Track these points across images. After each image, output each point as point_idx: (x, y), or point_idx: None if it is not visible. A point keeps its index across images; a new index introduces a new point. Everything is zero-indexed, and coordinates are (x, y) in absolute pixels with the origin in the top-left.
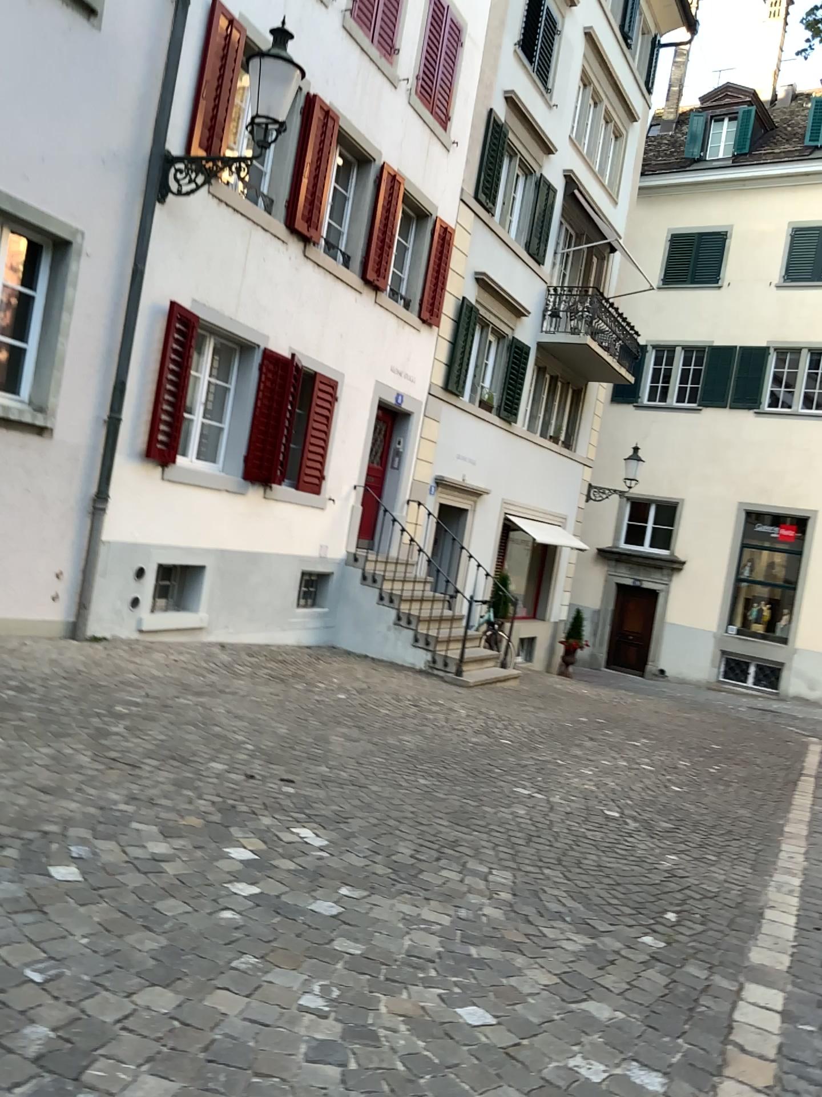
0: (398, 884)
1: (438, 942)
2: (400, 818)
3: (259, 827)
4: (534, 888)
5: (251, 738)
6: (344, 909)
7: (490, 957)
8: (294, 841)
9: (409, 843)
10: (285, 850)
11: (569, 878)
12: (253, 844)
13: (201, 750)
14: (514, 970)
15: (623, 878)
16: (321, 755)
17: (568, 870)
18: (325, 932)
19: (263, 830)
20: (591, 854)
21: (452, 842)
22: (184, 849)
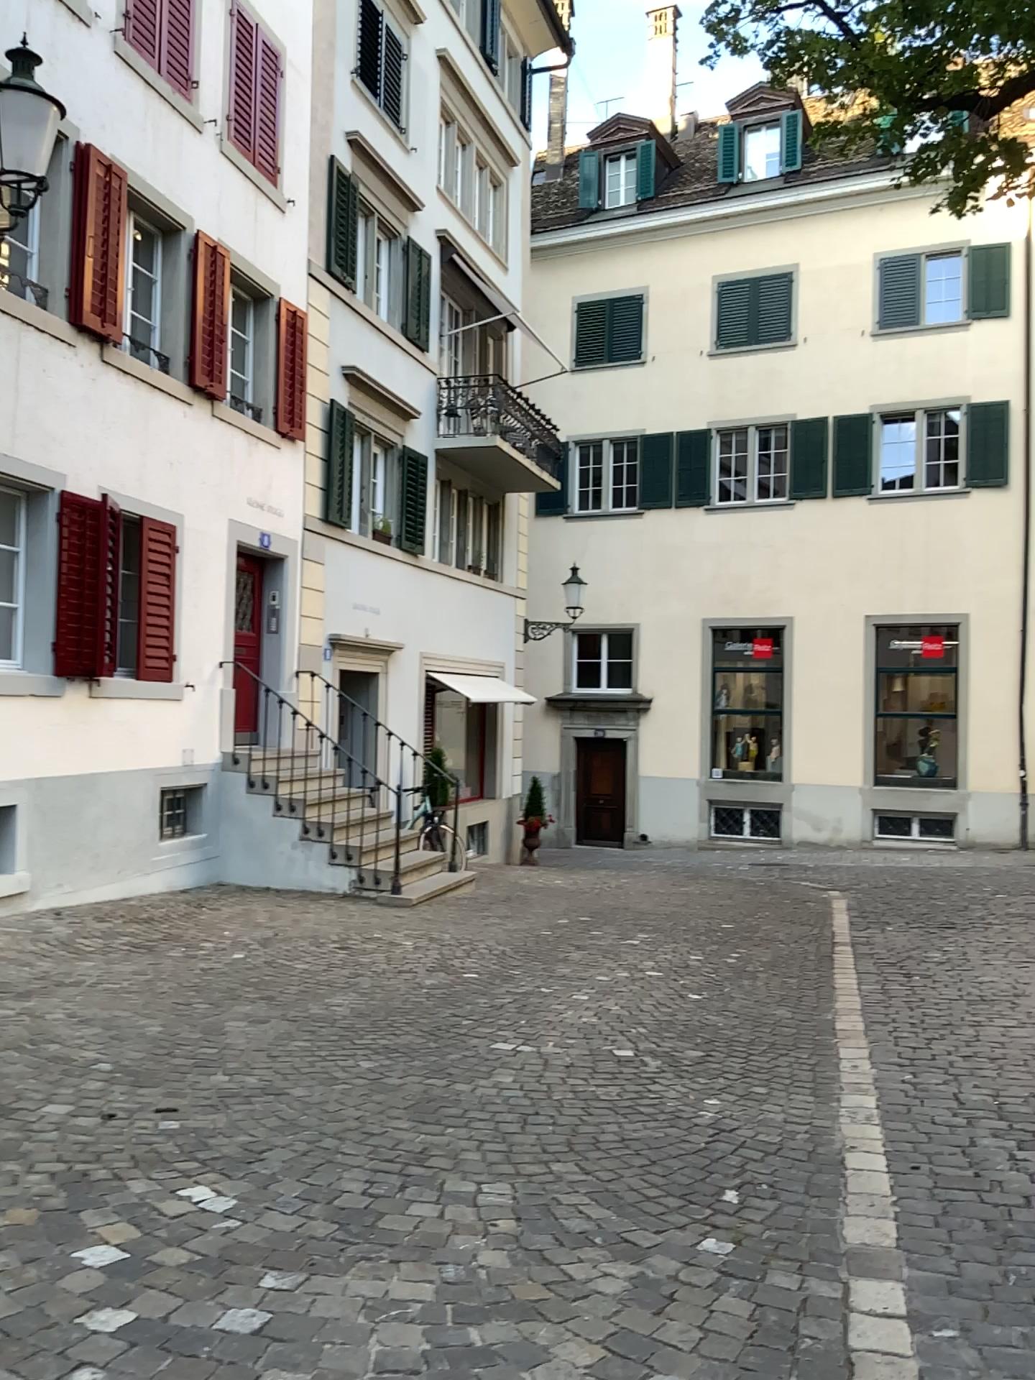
0: (348, 1250)
1: (420, 1341)
2: (339, 1133)
3: (126, 1203)
4: (543, 1203)
5: (107, 1052)
6: (270, 1320)
7: (500, 1343)
8: (183, 1216)
9: (357, 1172)
10: (169, 1236)
11: (588, 1174)
12: (117, 1239)
13: (28, 1090)
14: (538, 1357)
15: (659, 1153)
16: (215, 1055)
17: (584, 1158)
18: (245, 1373)
19: (133, 1208)
20: (611, 1126)
21: (418, 1156)
22: (2, 1279)
